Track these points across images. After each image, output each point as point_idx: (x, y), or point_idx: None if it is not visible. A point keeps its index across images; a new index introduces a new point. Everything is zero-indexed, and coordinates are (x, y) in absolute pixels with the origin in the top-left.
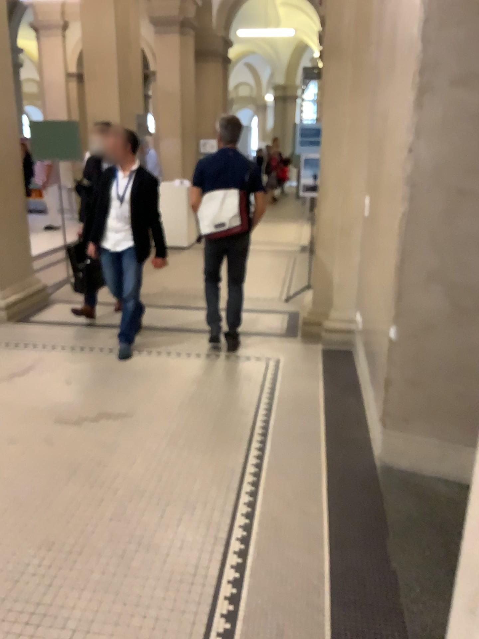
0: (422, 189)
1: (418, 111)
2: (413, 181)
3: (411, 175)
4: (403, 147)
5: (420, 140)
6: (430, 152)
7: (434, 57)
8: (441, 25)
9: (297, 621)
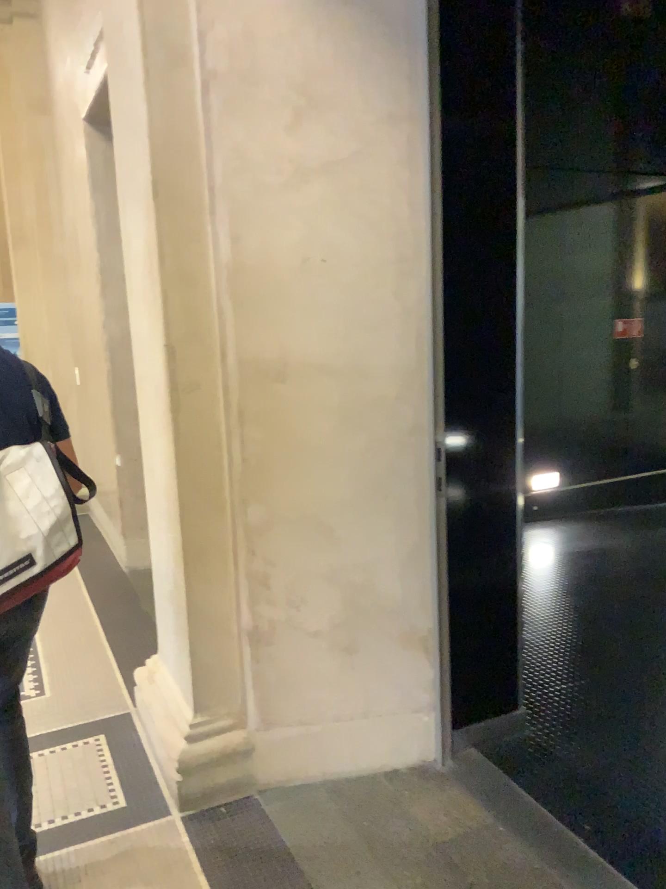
0: (119, 350)
1: (105, 298)
2: (111, 346)
3: (108, 341)
4: (99, 322)
5: (110, 316)
6: (119, 325)
7: (108, 262)
8: (109, 242)
9: (84, 646)
